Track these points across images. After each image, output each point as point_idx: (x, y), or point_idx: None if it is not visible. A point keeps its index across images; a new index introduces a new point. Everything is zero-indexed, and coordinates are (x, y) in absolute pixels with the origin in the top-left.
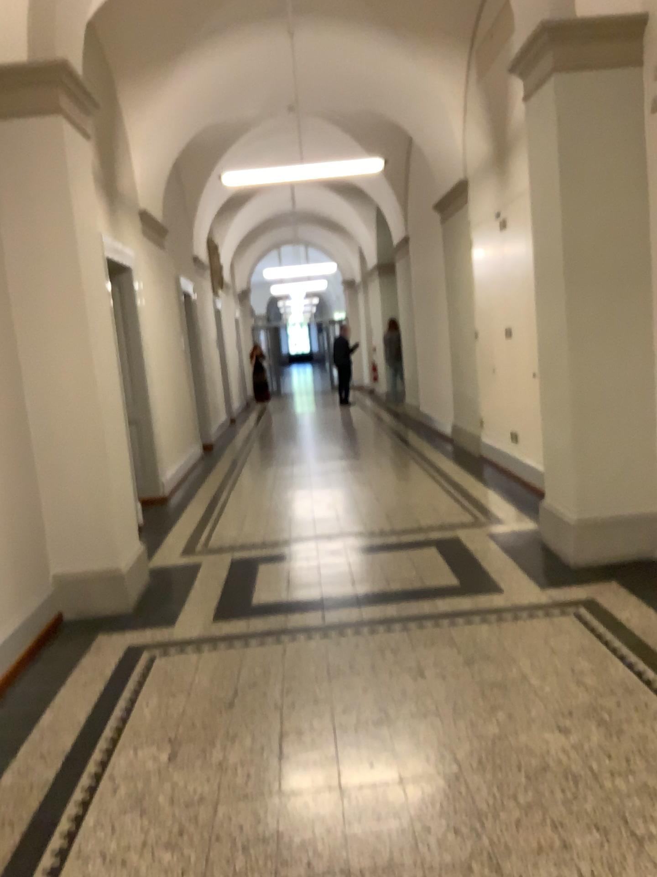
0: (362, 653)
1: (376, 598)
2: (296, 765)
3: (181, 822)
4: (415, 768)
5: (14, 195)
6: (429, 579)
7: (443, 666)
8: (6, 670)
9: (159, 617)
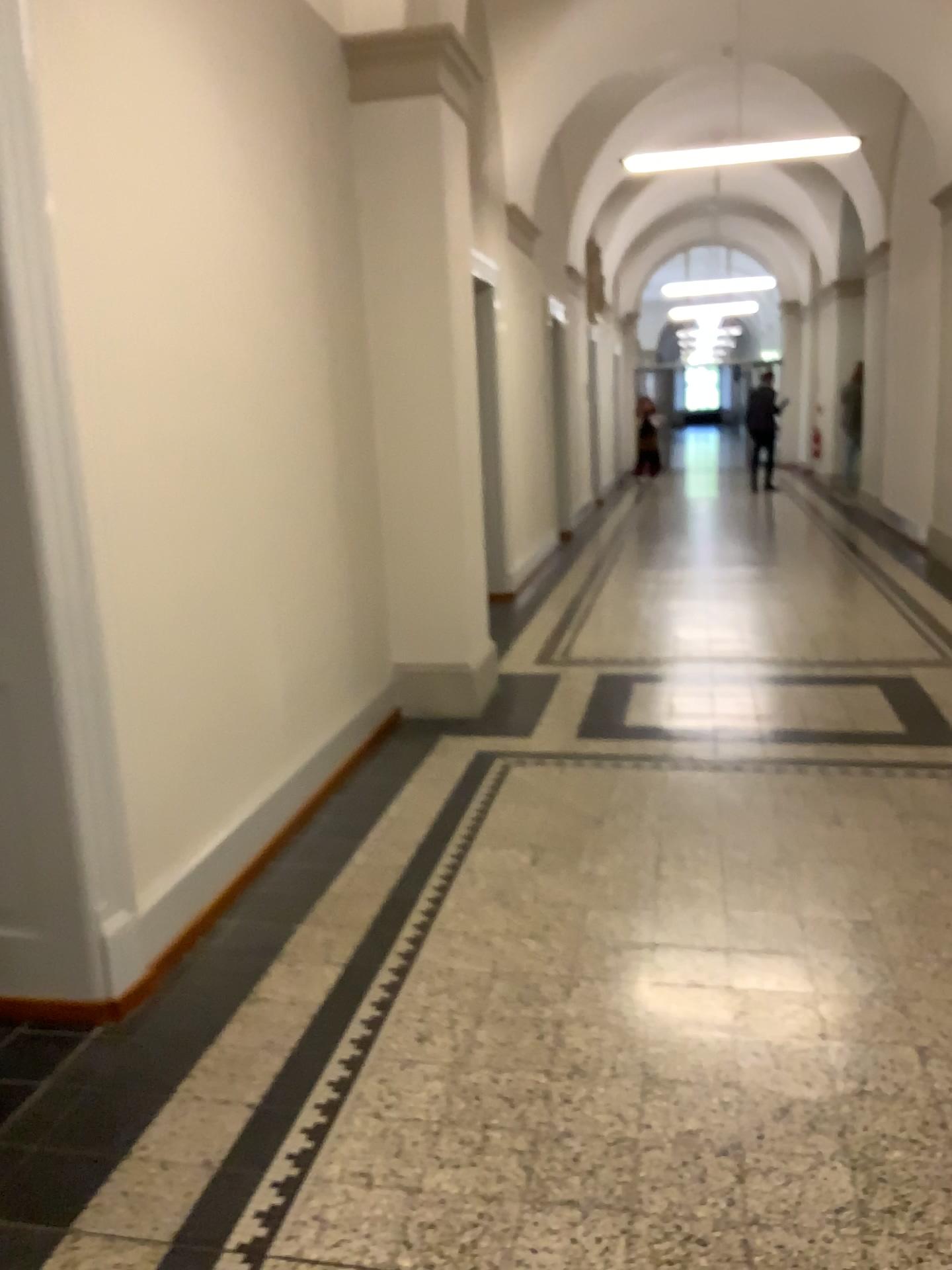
0: (763, 790)
1: (786, 733)
2: (675, 887)
3: (547, 918)
4: (817, 907)
5: (378, 198)
6: (861, 719)
7: (866, 814)
8: (346, 758)
9: (513, 725)
